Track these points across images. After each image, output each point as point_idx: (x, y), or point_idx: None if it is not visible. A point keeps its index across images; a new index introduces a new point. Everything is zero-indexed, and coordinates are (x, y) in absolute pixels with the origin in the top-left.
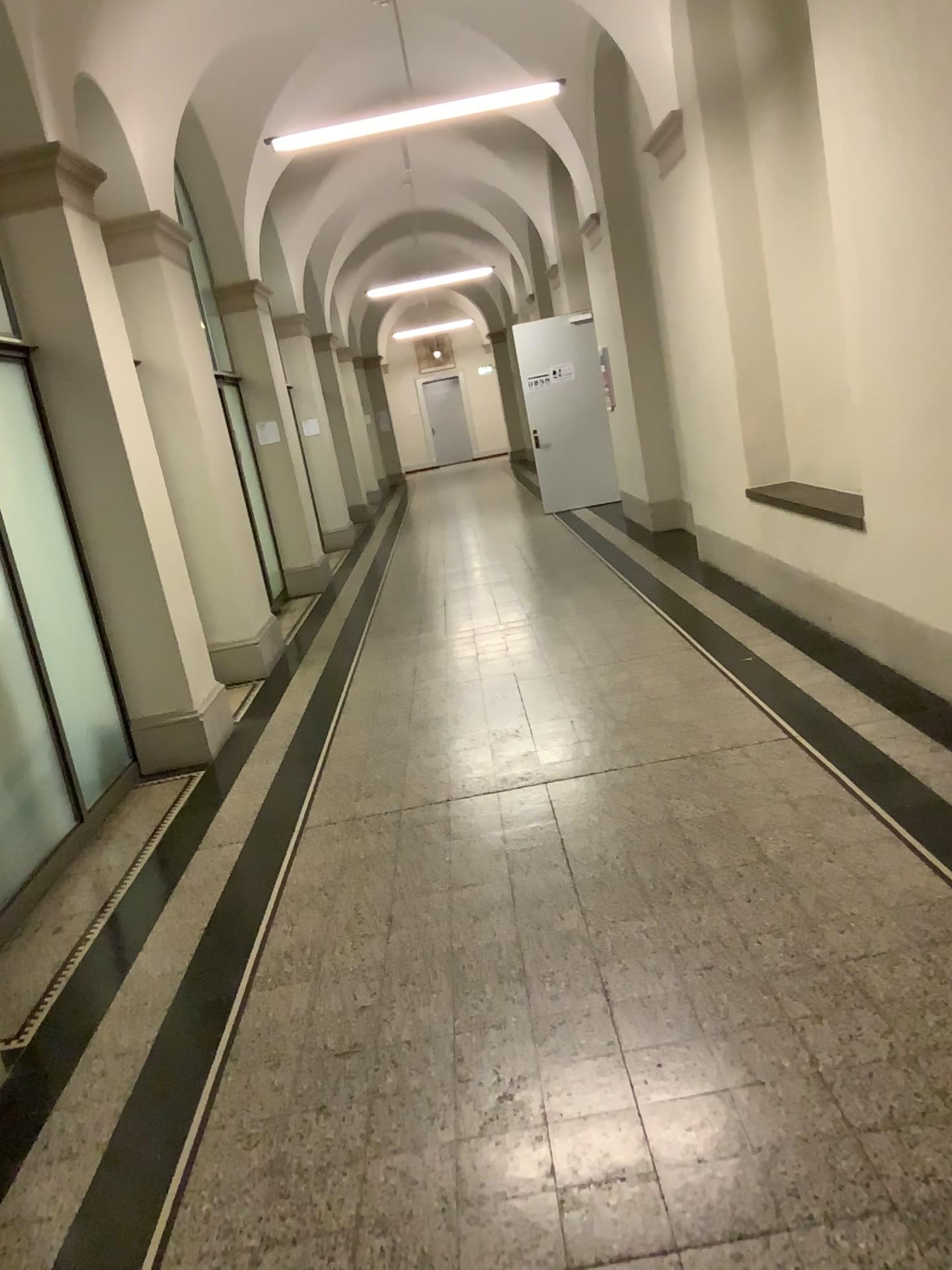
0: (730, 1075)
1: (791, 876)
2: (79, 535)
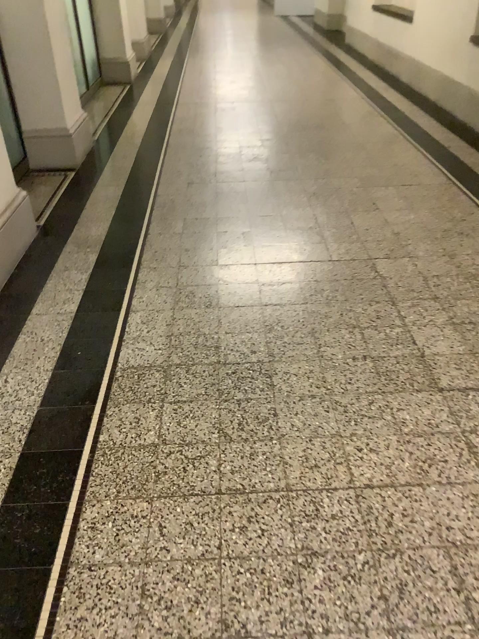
0: (321, 157)
1: (350, 127)
2: None
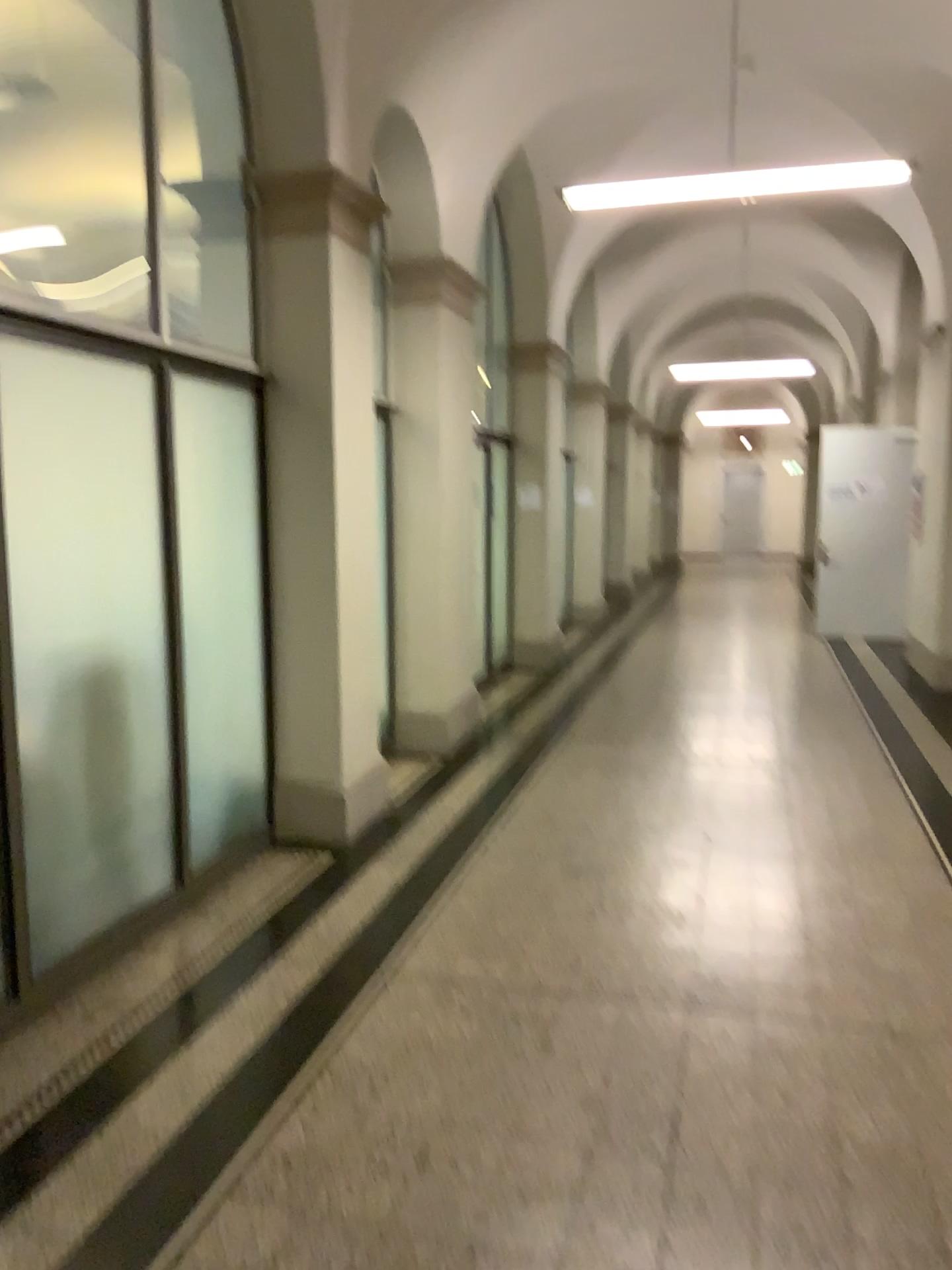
0: None
1: None
2: (268, 574)
